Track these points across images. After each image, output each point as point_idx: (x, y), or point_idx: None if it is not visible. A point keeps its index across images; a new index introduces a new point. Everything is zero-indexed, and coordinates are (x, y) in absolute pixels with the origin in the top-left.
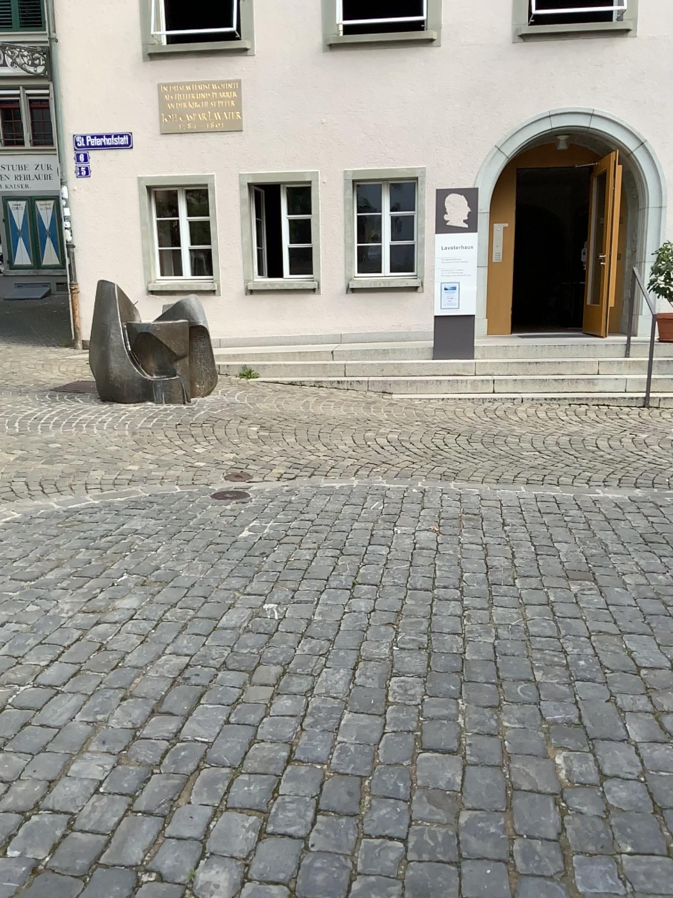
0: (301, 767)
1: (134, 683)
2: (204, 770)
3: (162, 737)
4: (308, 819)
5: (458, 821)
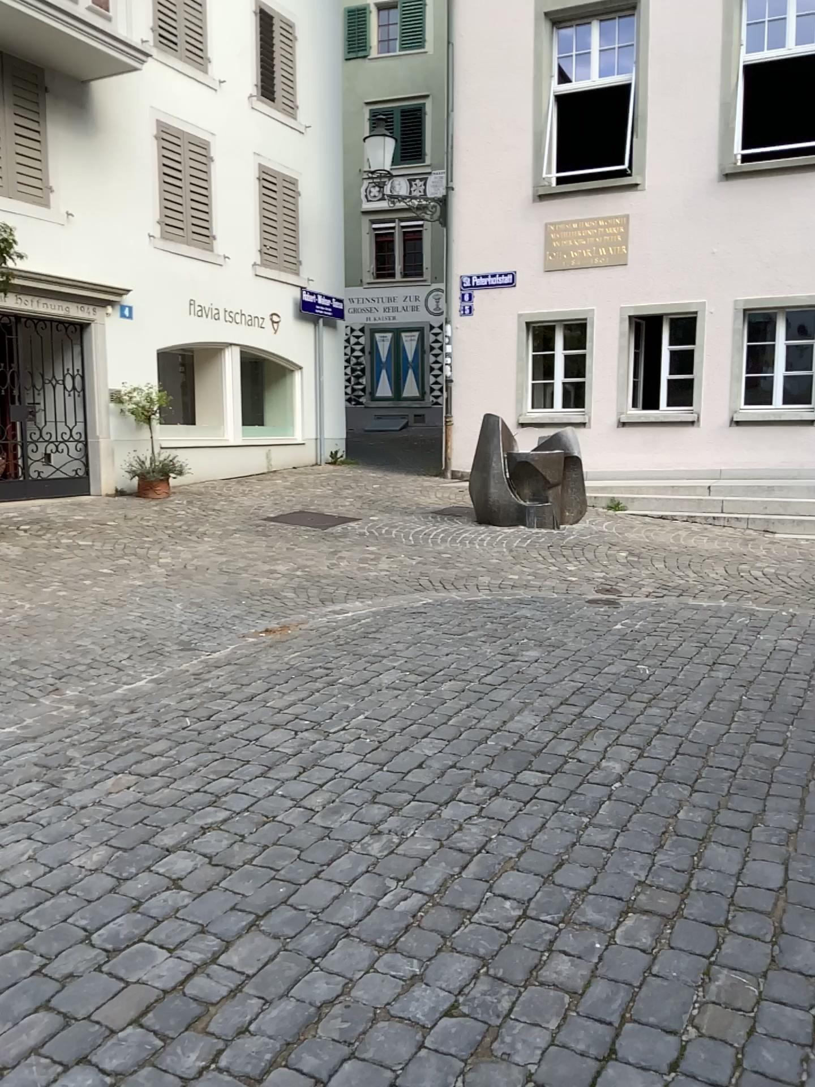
0: (667, 736)
1: (547, 691)
2: (602, 730)
3: (572, 714)
4: (671, 755)
5: (773, 767)
